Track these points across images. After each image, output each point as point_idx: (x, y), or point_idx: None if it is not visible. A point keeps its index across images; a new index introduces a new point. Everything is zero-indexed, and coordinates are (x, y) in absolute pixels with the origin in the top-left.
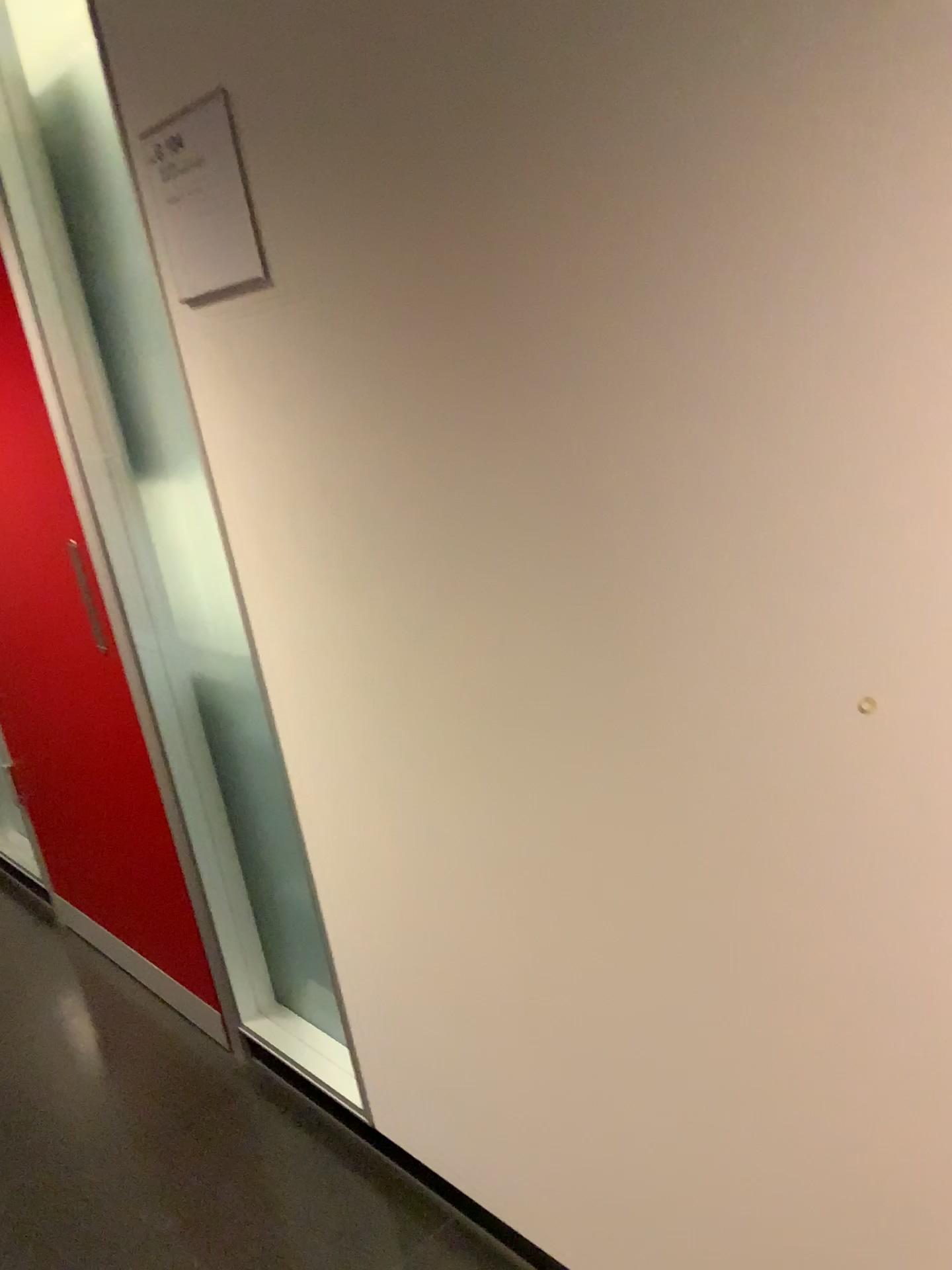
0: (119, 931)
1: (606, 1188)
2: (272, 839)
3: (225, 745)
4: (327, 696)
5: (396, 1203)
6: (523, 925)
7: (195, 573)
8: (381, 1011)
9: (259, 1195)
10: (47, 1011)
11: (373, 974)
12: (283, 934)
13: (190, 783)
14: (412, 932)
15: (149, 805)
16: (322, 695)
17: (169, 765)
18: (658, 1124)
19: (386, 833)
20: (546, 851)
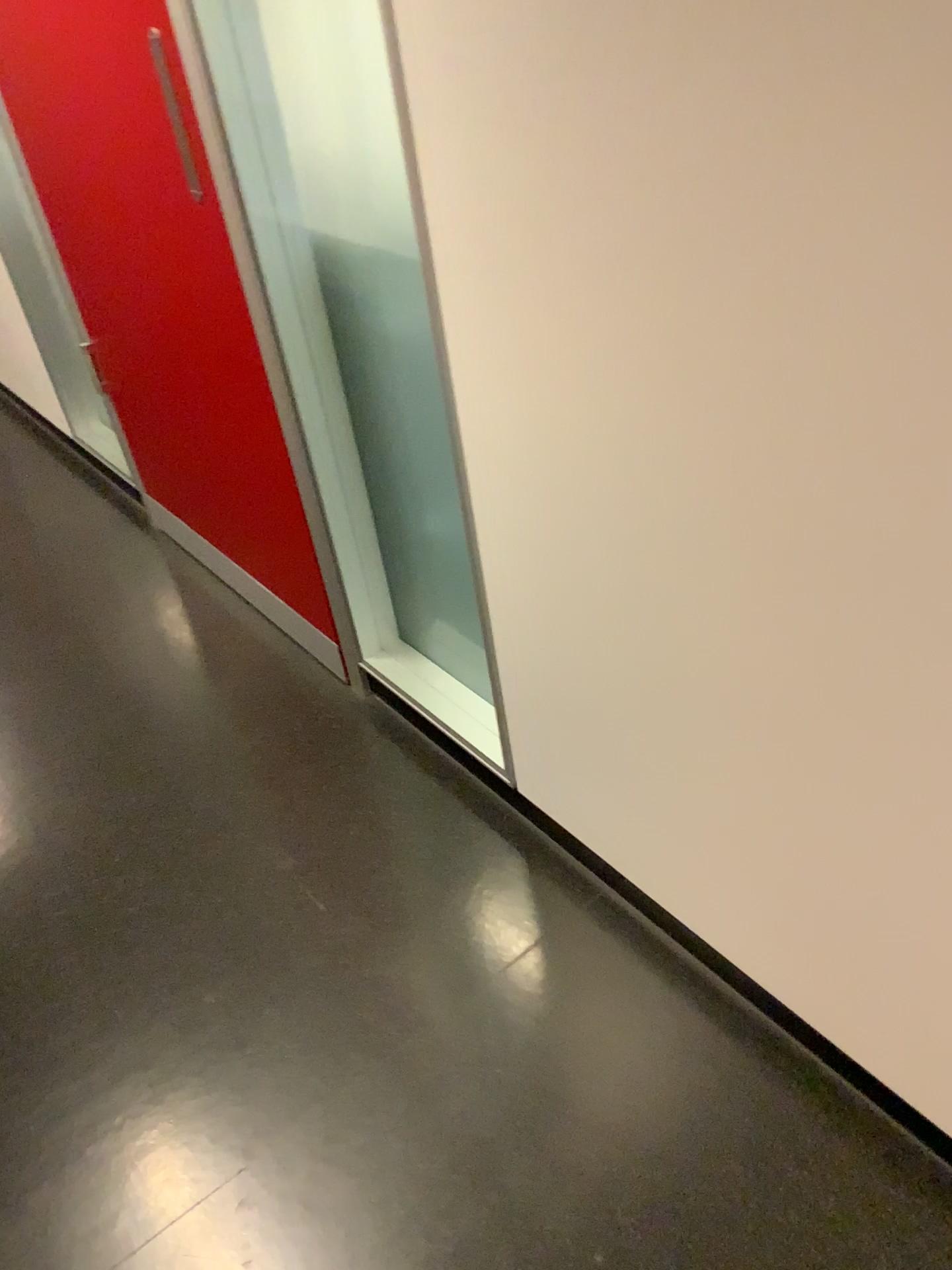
0: (220, 544)
1: (833, 926)
2: (408, 462)
3: (355, 341)
4: (528, 278)
5: (538, 872)
6: (795, 623)
7: (322, 94)
8: (545, 681)
9: (385, 845)
10: (147, 622)
11: (542, 642)
12: (414, 572)
13: (309, 386)
14: (608, 604)
15: (257, 409)
16: (518, 277)
17: (284, 362)
18: (944, 885)
19: (591, 477)
20: (872, 534)
